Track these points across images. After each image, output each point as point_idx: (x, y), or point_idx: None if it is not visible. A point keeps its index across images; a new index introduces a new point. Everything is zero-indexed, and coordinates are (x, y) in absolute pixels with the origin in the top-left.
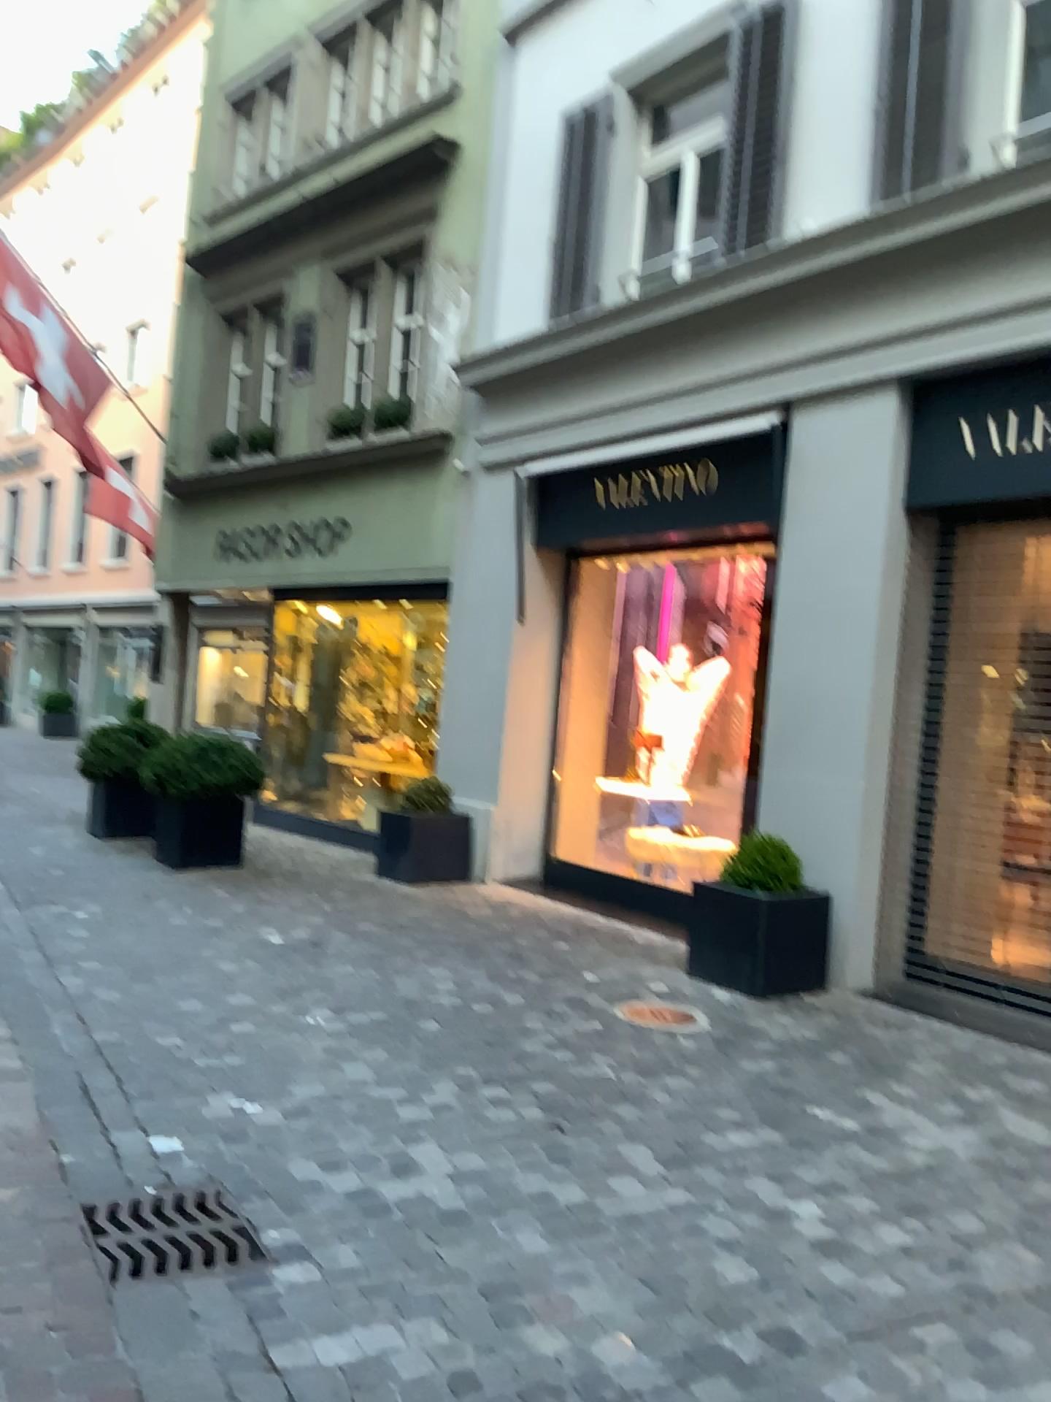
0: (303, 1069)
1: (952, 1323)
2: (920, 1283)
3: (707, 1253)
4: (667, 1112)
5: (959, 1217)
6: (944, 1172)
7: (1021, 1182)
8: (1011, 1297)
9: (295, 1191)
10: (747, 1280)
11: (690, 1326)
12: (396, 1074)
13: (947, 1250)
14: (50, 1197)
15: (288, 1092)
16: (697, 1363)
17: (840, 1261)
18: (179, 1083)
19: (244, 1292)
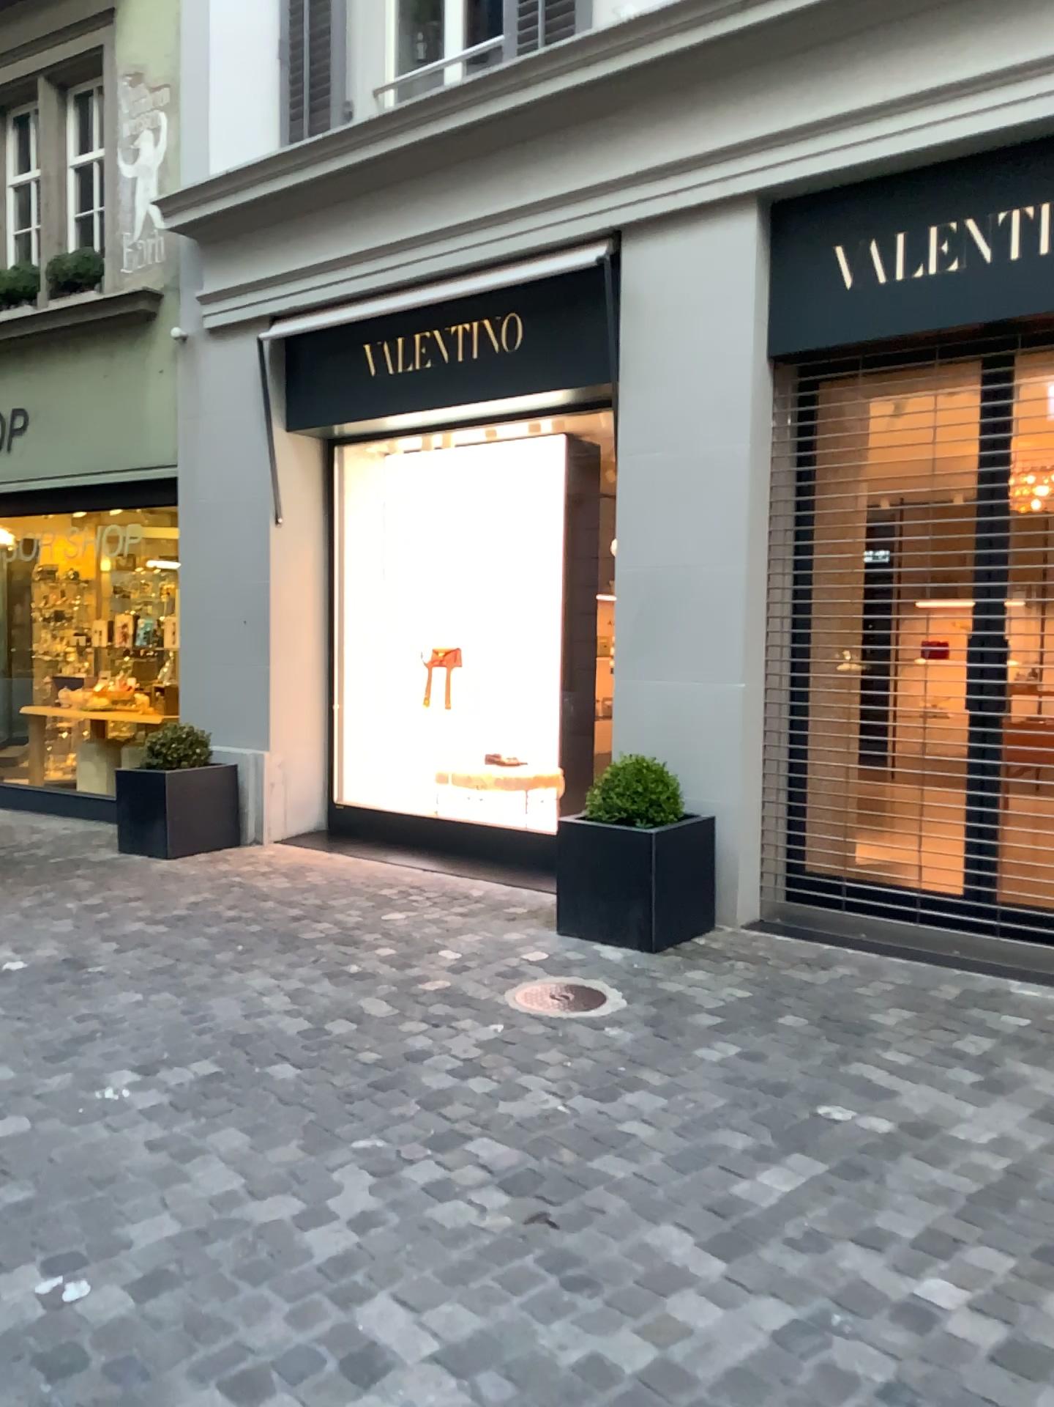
0: (136, 1195)
1: None
2: None
3: None
4: (674, 1159)
5: None
6: None
7: None
8: None
9: None
10: None
11: None
12: (284, 1176)
13: None
14: None
15: (128, 1247)
16: None
17: None
18: None
19: None
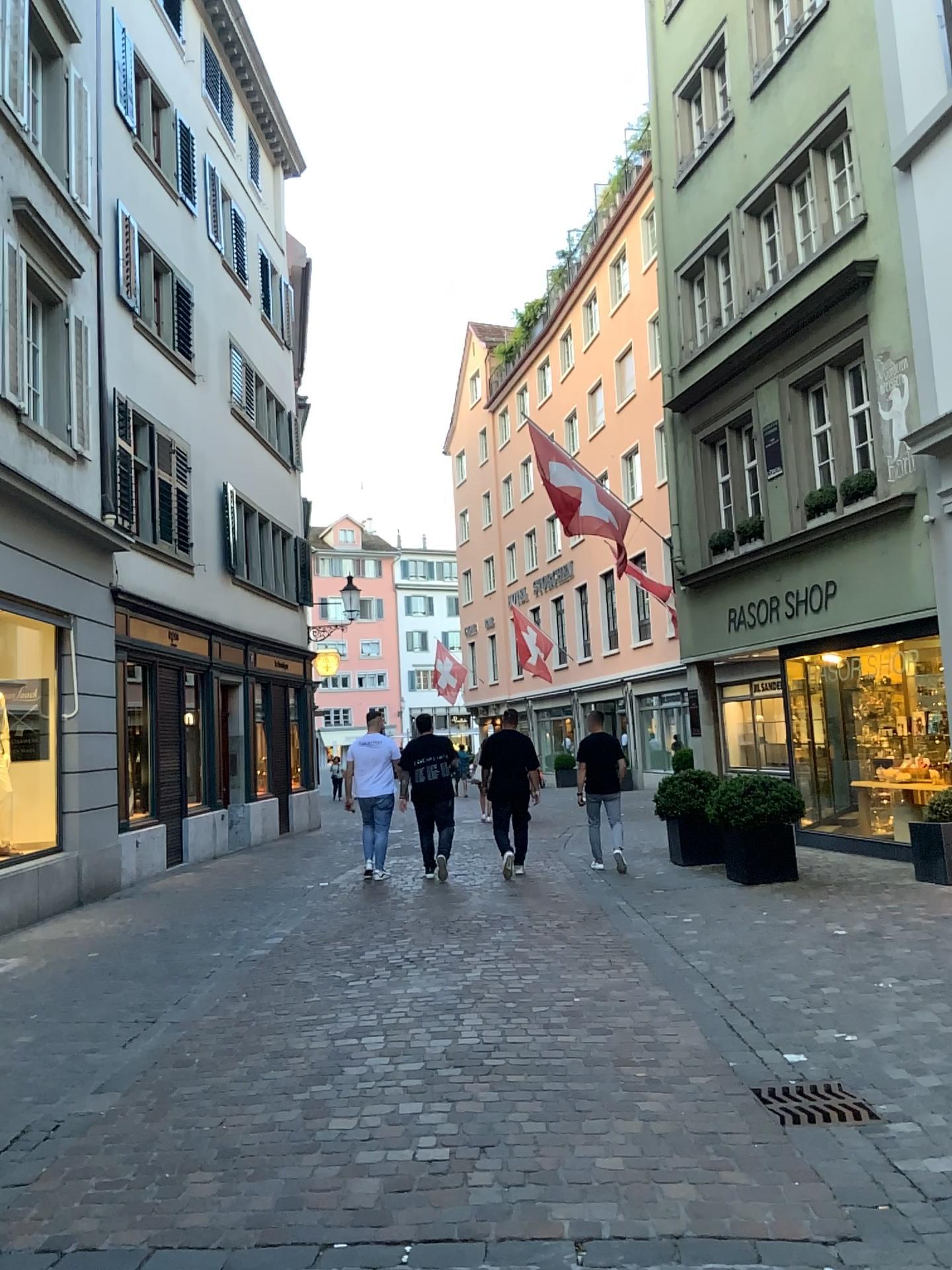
0: (882, 1012)
1: None
2: None
3: None
4: None
5: None
6: None
7: None
8: None
9: (893, 1082)
10: None
11: None
12: None
13: None
14: (729, 1081)
15: (875, 1026)
16: None
17: None
18: (793, 1021)
19: (870, 1132)
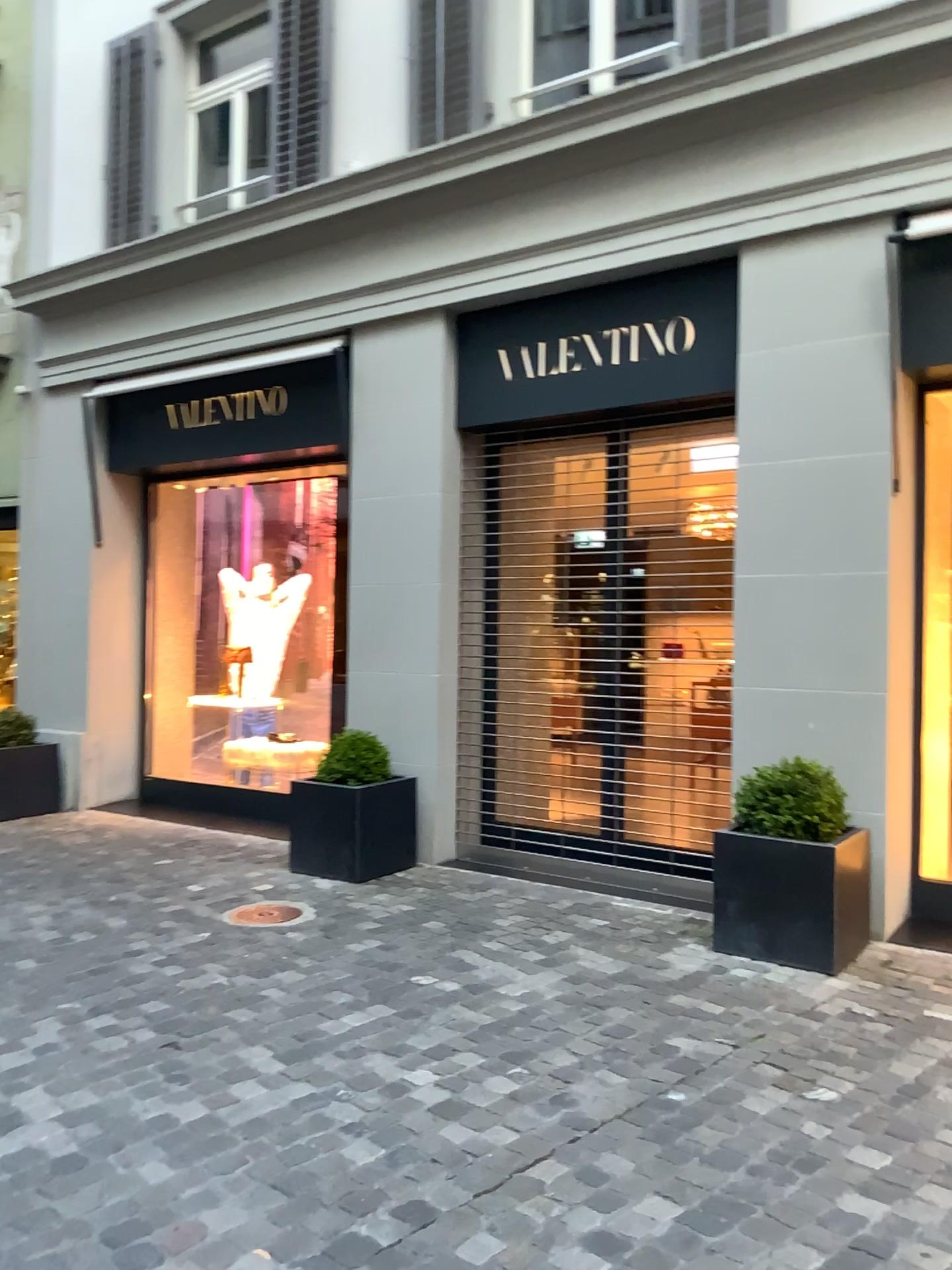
0: None
1: (561, 1158)
2: (530, 1127)
3: (334, 1142)
4: (282, 1007)
5: (556, 1057)
6: (538, 1018)
7: (601, 1014)
8: (607, 1121)
9: None
10: (376, 1161)
11: (325, 1223)
12: None
13: (549, 1089)
14: None
15: None
16: (336, 1261)
17: (458, 1122)
18: None
19: None
